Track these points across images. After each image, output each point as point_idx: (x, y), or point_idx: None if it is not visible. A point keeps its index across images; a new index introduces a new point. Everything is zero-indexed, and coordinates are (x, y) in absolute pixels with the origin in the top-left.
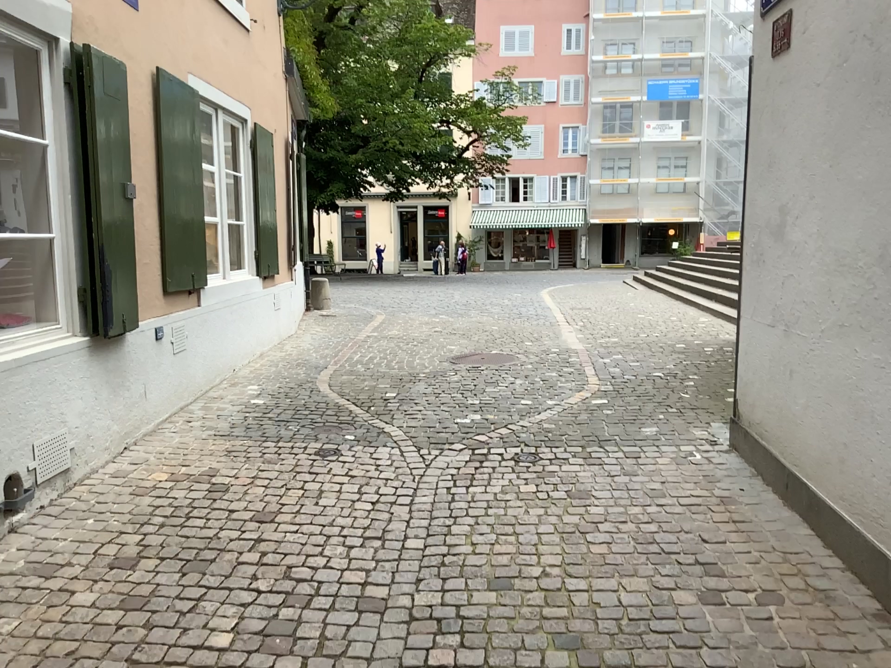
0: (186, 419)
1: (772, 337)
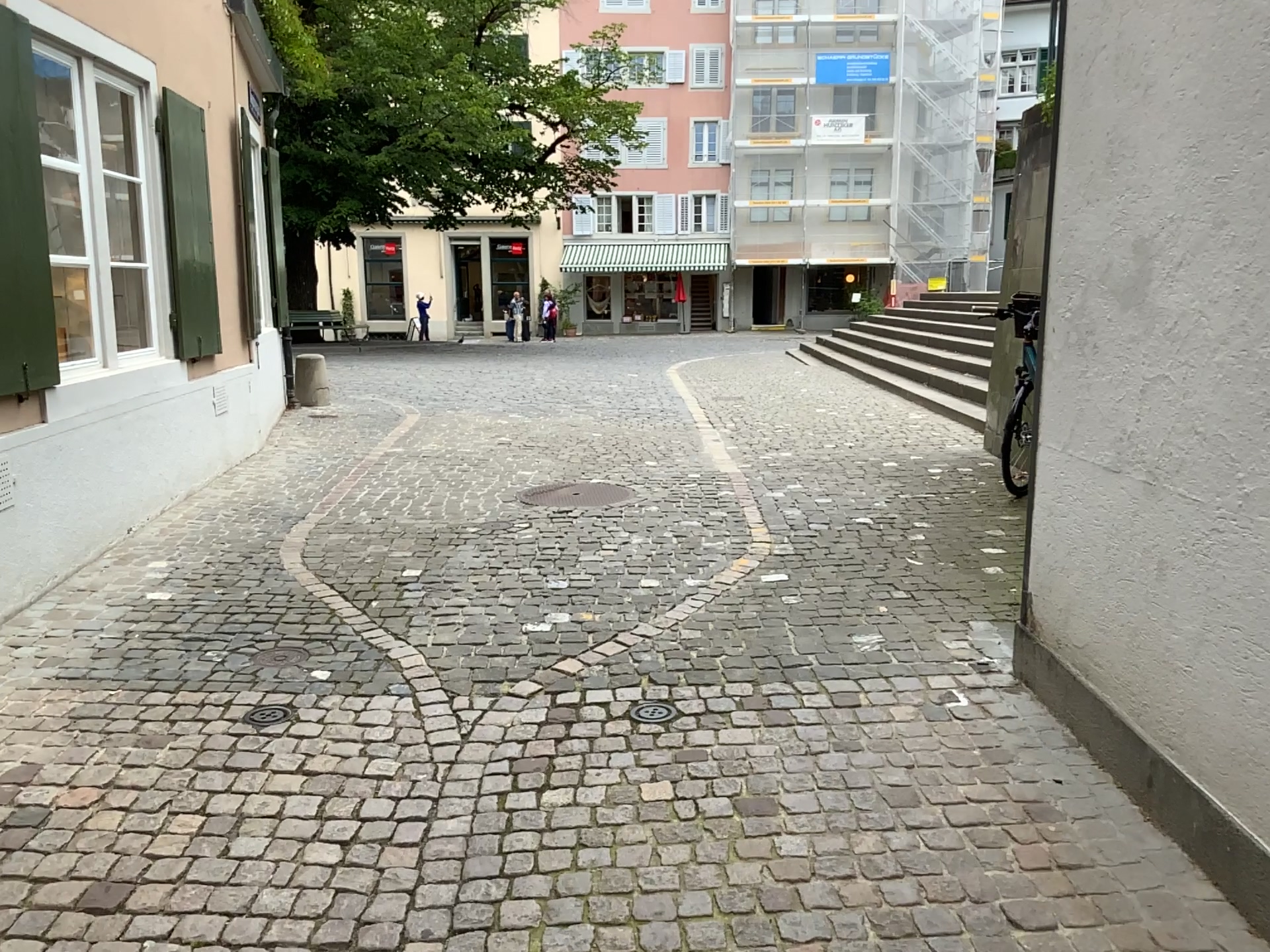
0: (12, 640)
1: (1108, 488)
